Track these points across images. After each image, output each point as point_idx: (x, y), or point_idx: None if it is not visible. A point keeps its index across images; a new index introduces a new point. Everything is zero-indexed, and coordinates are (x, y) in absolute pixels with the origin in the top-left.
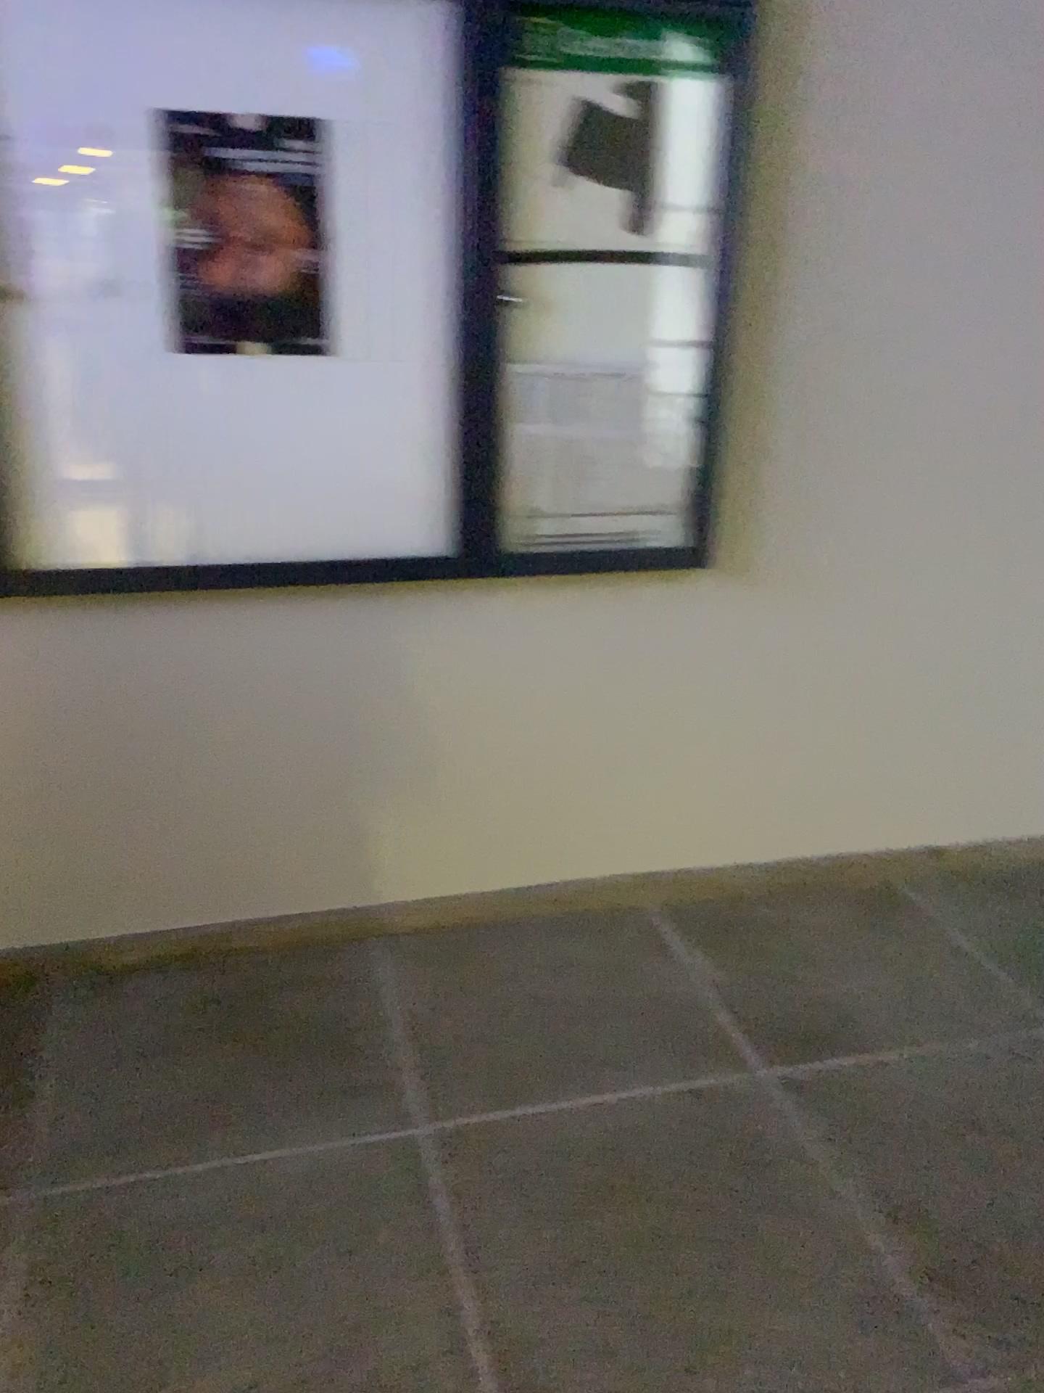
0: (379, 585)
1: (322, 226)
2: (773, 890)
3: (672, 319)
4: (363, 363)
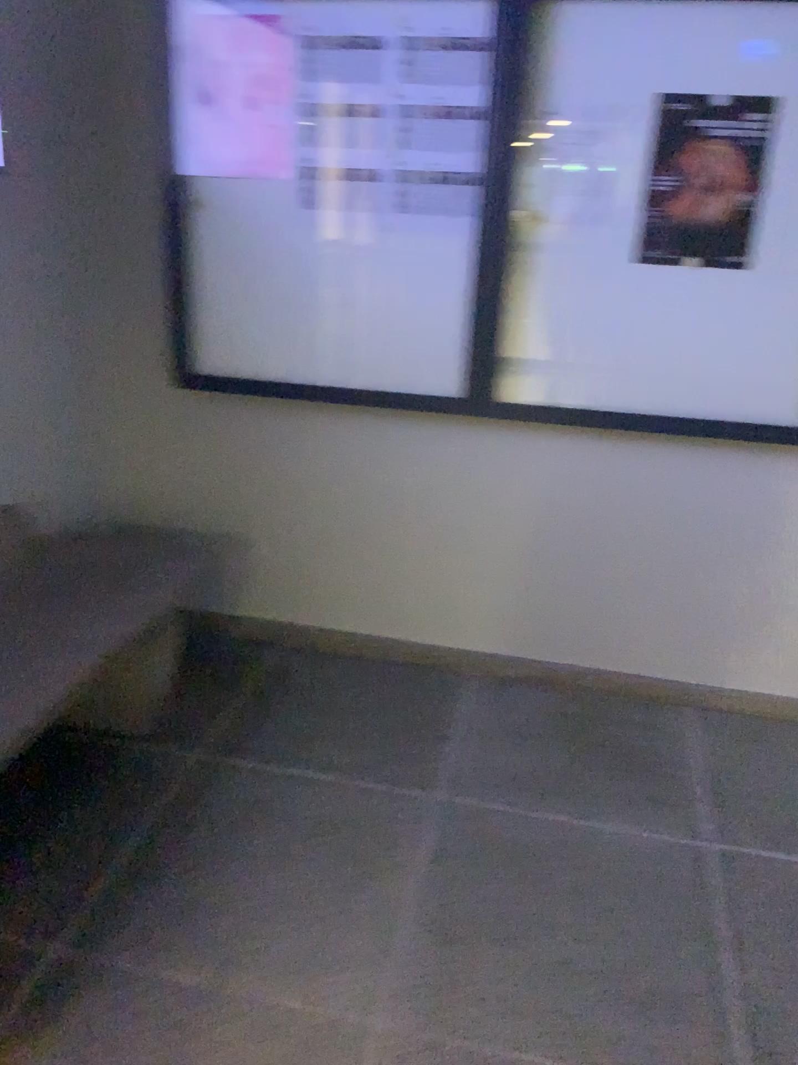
0: (750, 444)
1: (762, 175)
2: None
3: None
4: (772, 278)
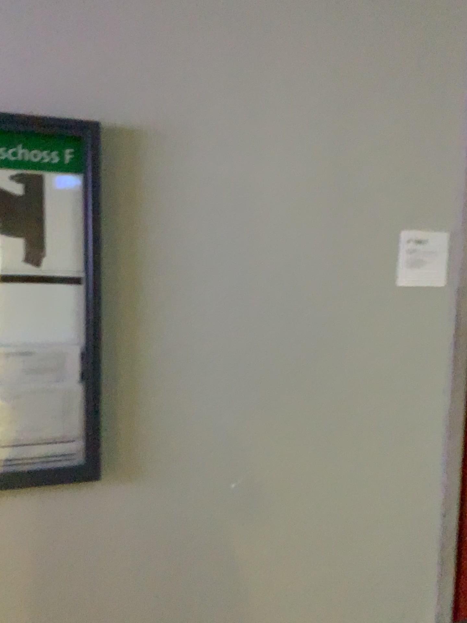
0: None
1: None
2: None
3: (63, 317)
4: None
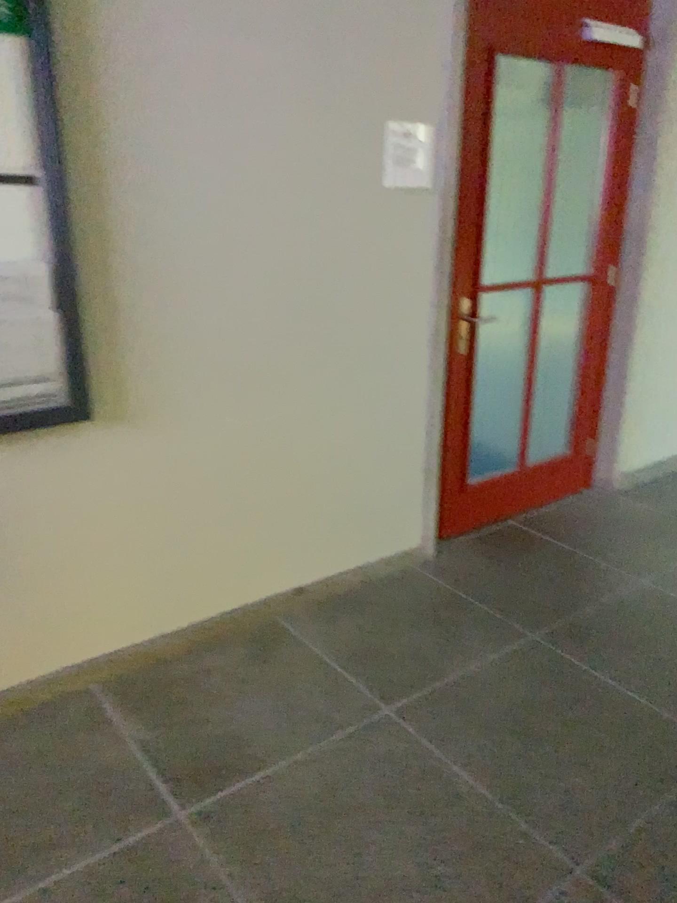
0: None
1: None
2: (189, 648)
3: (21, 229)
4: None
